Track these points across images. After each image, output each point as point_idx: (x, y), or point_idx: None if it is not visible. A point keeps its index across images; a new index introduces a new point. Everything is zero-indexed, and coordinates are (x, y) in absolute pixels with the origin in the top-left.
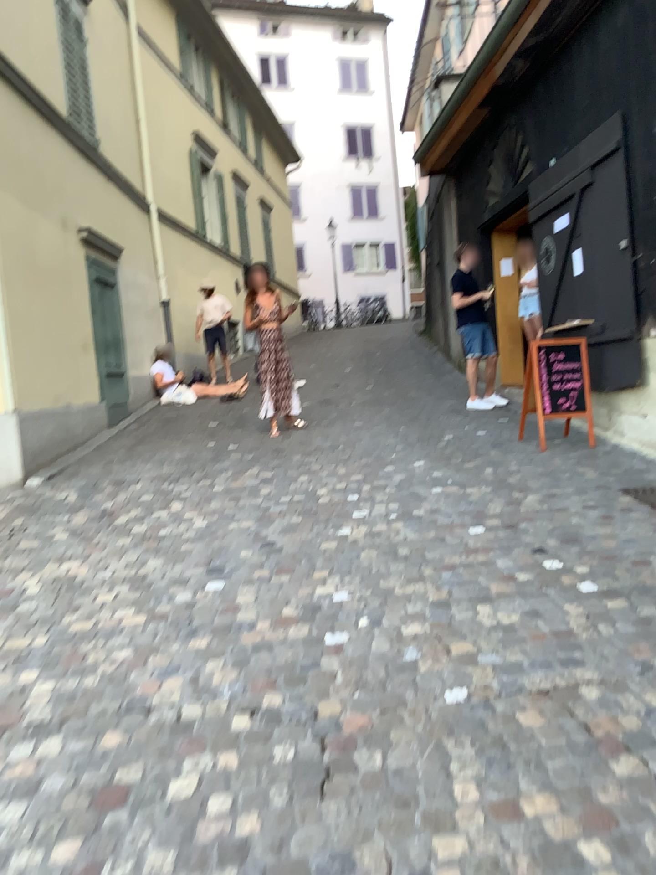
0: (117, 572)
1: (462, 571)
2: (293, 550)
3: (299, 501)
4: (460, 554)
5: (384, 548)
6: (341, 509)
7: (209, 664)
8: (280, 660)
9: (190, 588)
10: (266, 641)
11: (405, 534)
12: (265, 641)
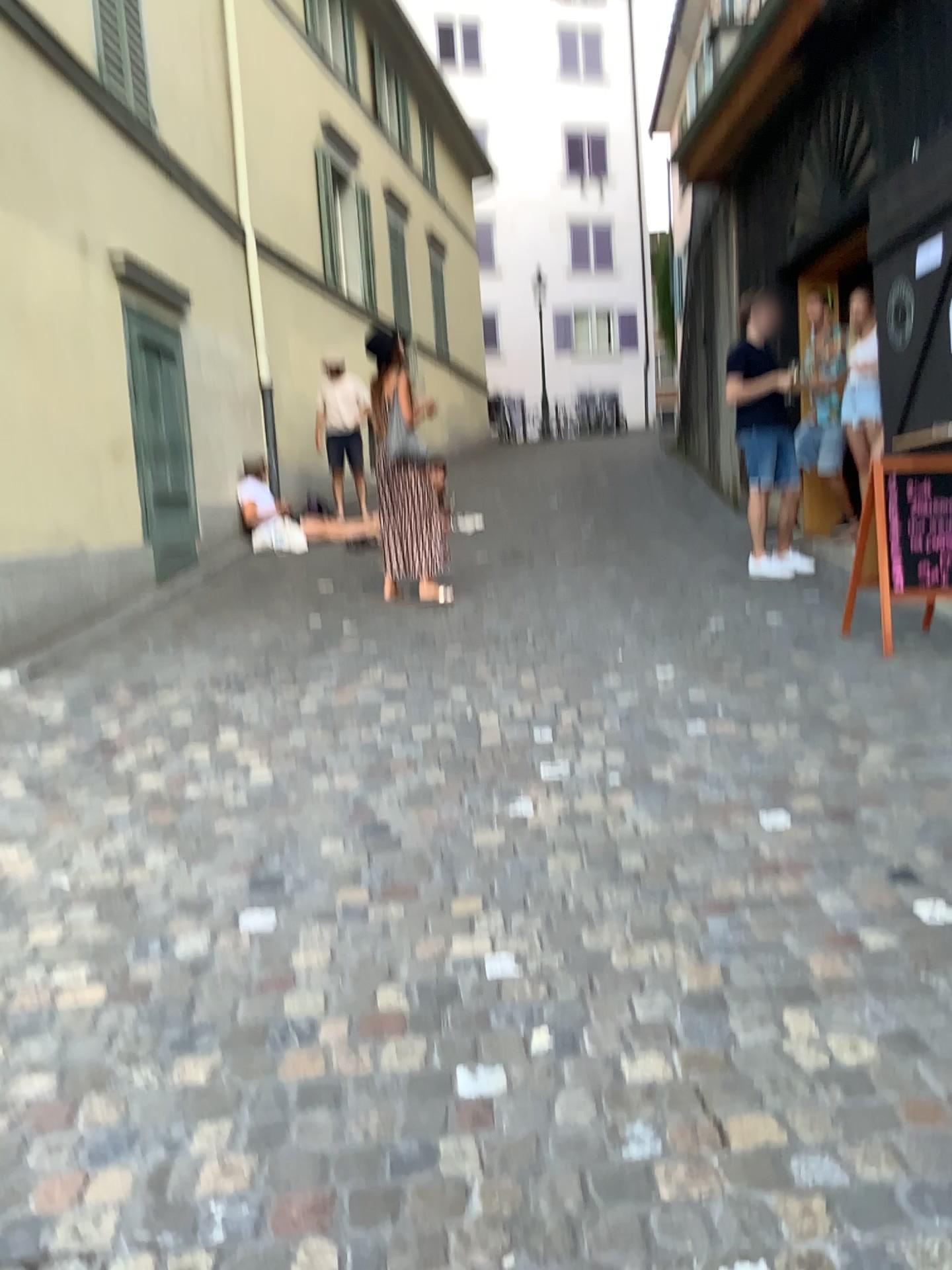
0: (87, 873)
1: (747, 913)
2: (420, 843)
3: (446, 737)
4: (741, 872)
5: (593, 848)
6: (519, 758)
7: (204, 1129)
8: (355, 1130)
9: (211, 921)
10: (334, 1070)
11: (634, 819)
12: (333, 1072)
